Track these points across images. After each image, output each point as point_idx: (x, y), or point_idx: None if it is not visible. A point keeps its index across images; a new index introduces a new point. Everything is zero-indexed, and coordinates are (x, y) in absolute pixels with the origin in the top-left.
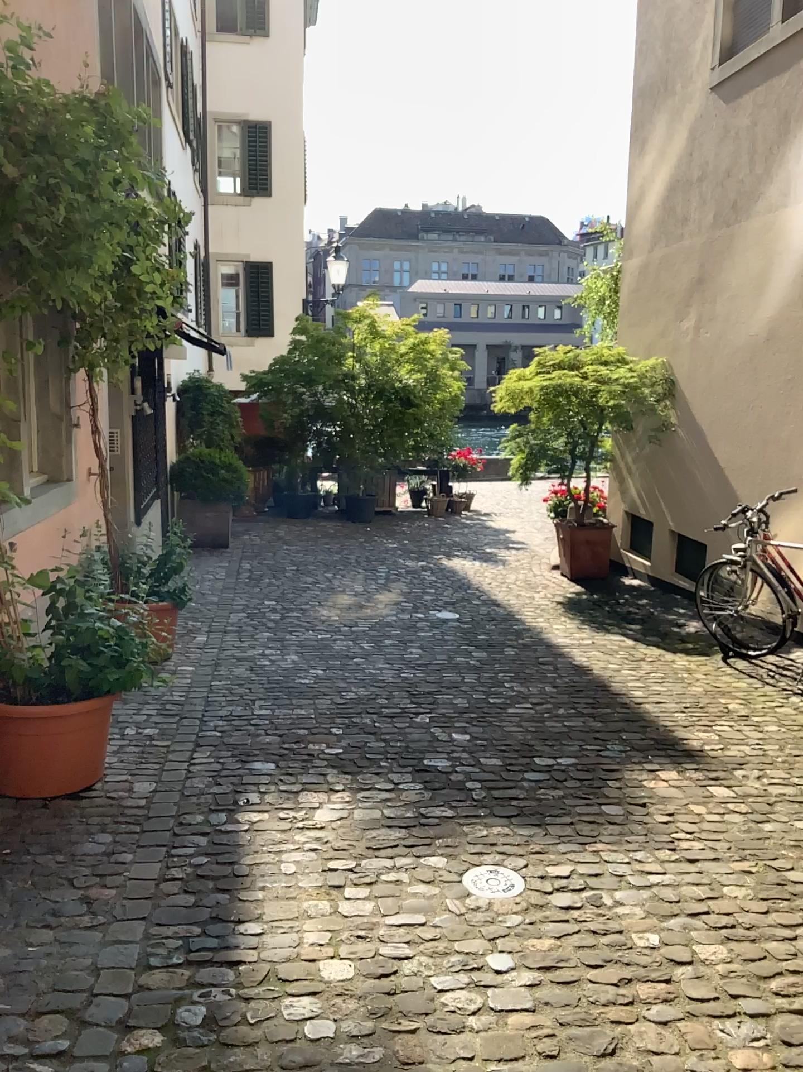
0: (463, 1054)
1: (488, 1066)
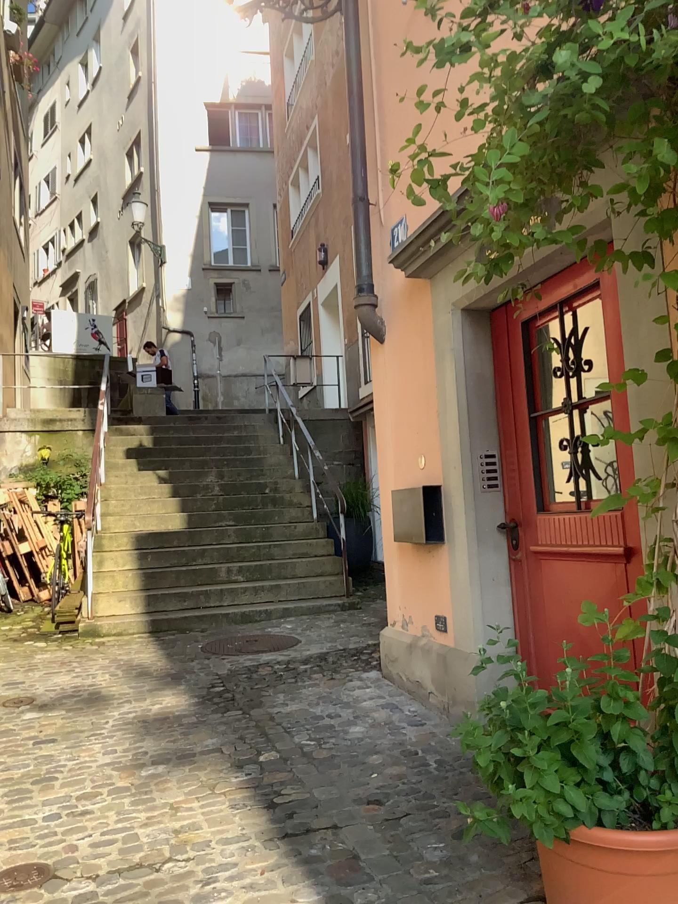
0: (99, 772)
1: (87, 771)
